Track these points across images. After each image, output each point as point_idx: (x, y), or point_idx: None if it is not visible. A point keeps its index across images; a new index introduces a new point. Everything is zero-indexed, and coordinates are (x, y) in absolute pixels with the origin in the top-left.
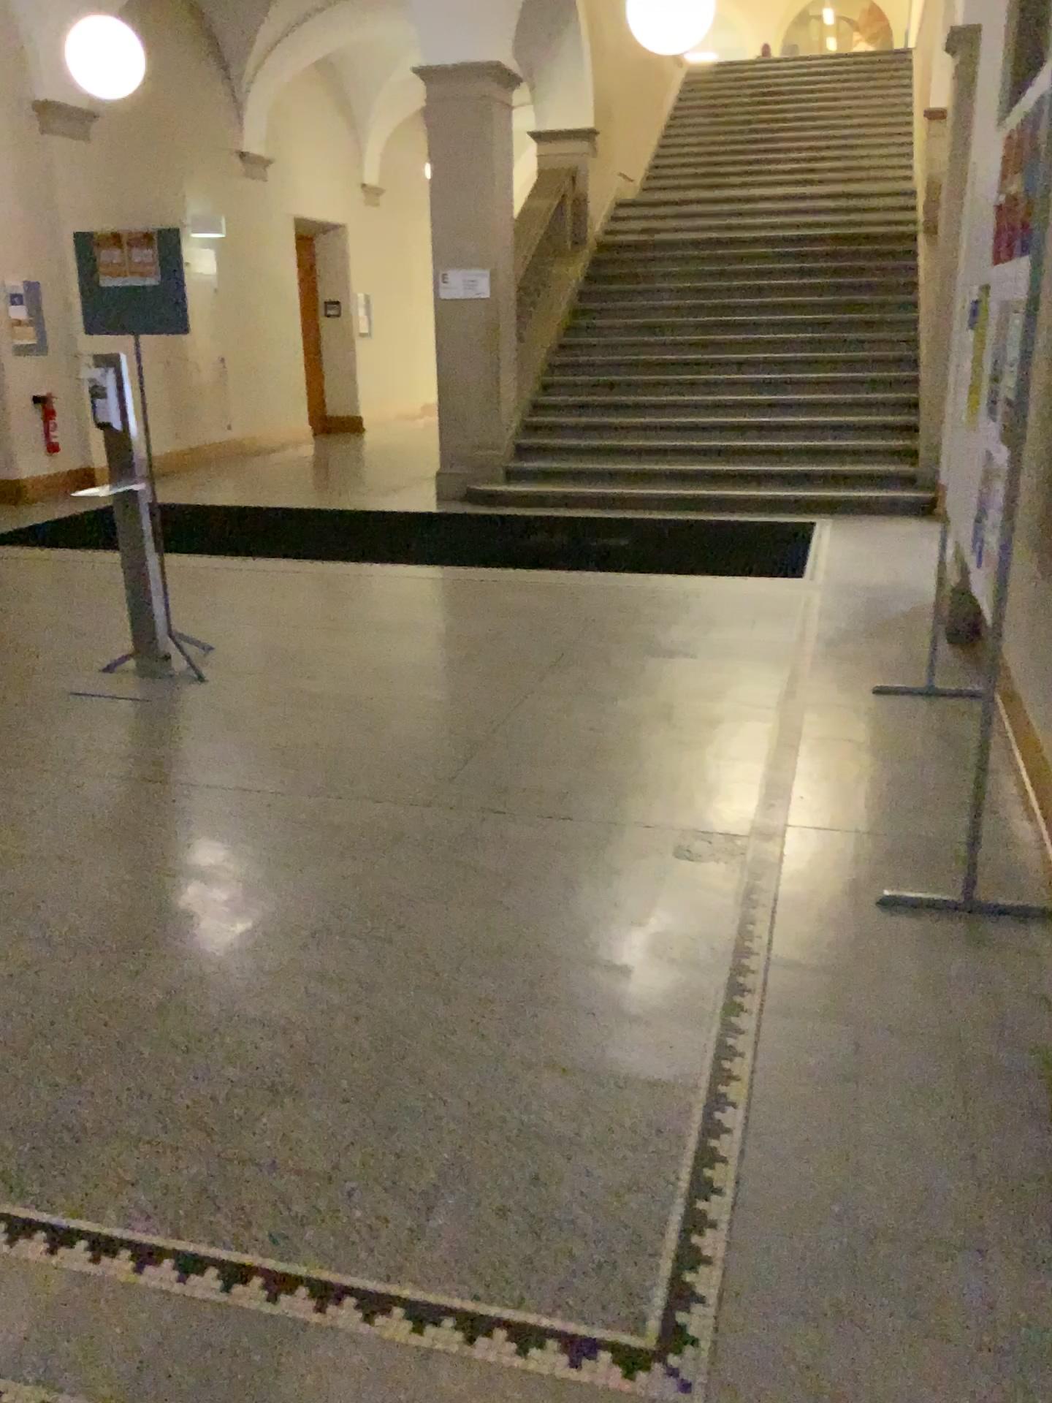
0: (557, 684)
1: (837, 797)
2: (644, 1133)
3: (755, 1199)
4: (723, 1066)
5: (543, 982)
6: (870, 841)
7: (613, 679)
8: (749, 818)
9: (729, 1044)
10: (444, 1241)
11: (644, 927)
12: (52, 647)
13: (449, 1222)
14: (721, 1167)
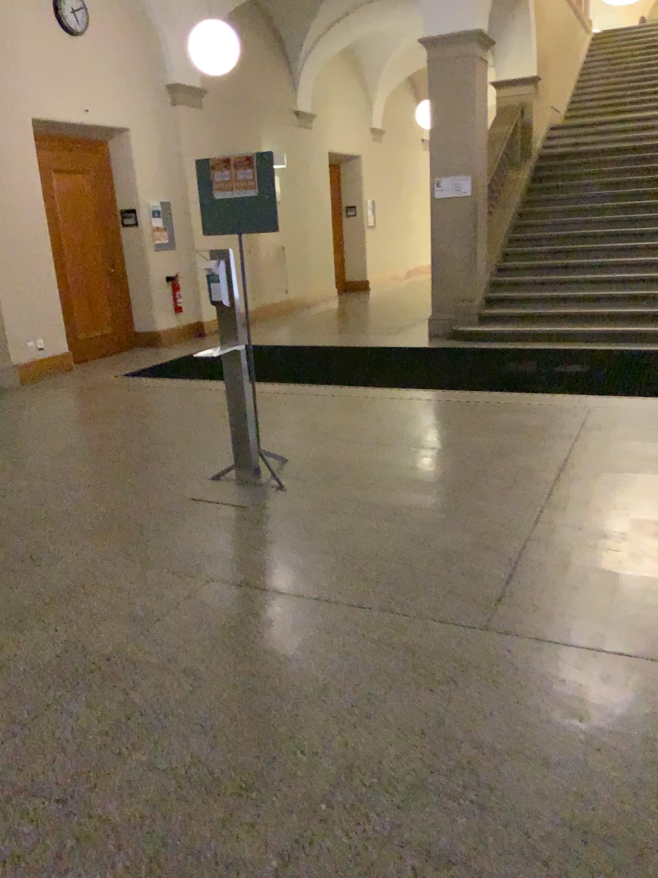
0: (568, 499)
1: None
2: None
3: None
4: None
5: None
6: None
7: (616, 497)
8: None
9: None
10: None
11: None
12: (177, 459)
13: None
14: None
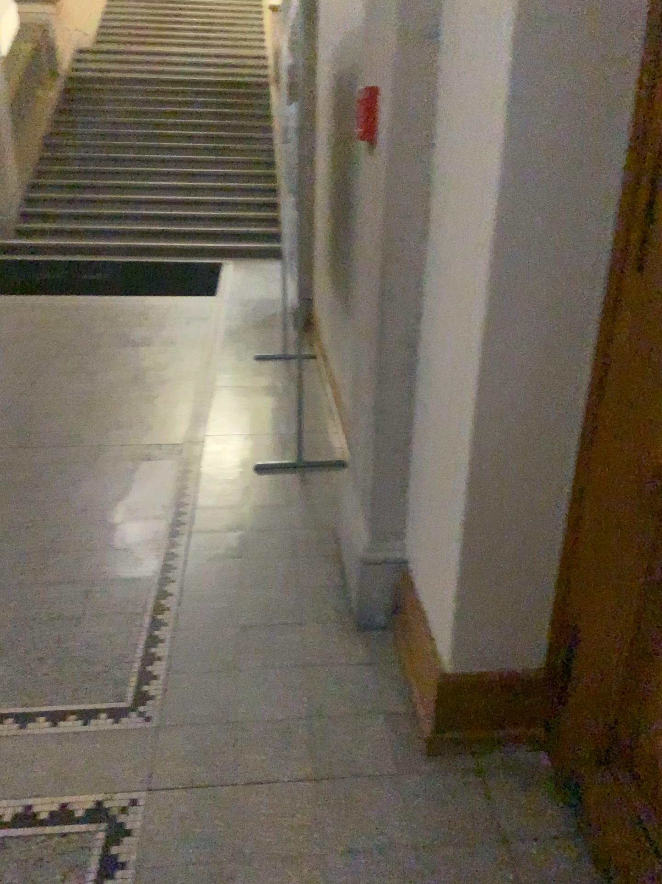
0: (61, 366)
1: (232, 415)
2: (124, 602)
3: (186, 622)
4: (167, 562)
5: (59, 535)
6: (249, 436)
7: (97, 361)
8: (182, 431)
9: (171, 550)
10: (5, 677)
11: (121, 498)
12: None
13: (7, 668)
14: (167, 610)
